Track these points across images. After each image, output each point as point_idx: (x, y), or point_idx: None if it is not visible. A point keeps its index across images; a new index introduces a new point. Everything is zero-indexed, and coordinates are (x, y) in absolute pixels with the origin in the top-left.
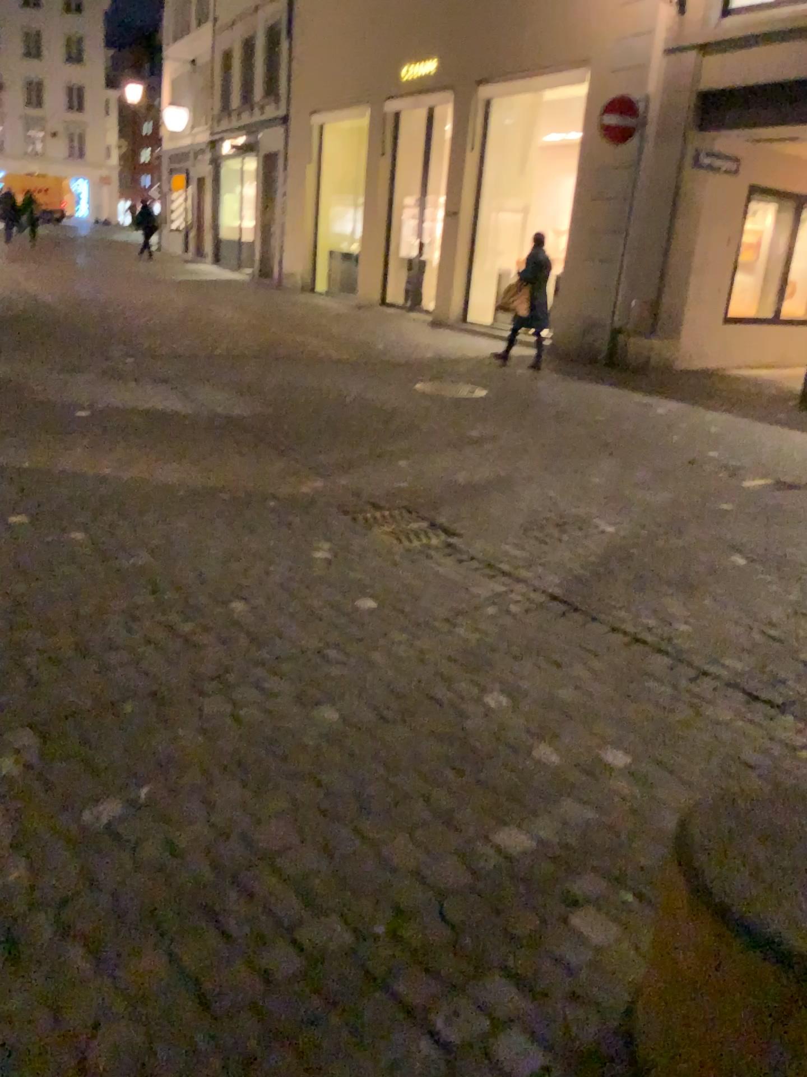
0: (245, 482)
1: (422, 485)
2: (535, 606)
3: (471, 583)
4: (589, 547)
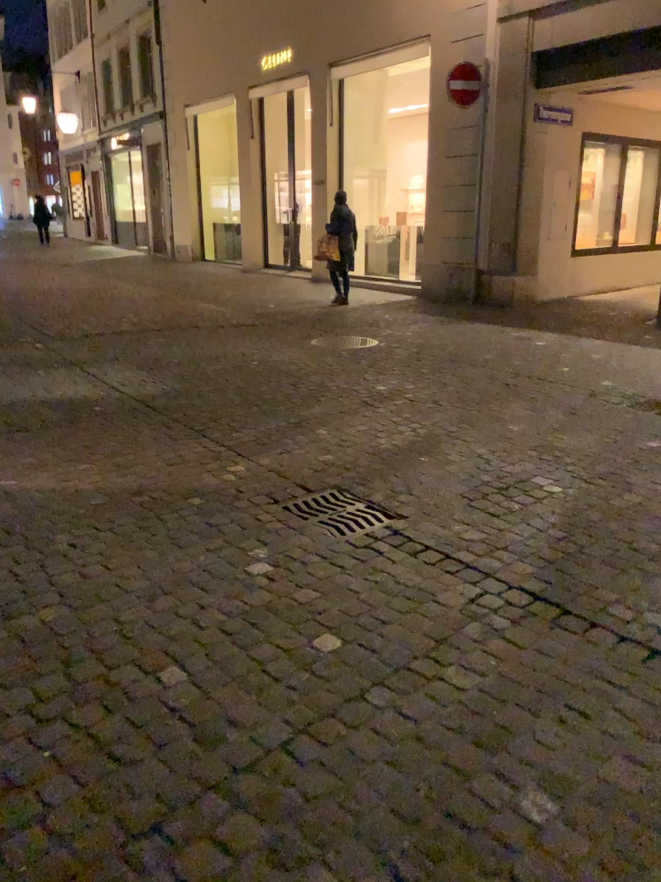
0: (167, 481)
1: (350, 460)
2: (522, 617)
3: (439, 590)
4: (545, 519)
